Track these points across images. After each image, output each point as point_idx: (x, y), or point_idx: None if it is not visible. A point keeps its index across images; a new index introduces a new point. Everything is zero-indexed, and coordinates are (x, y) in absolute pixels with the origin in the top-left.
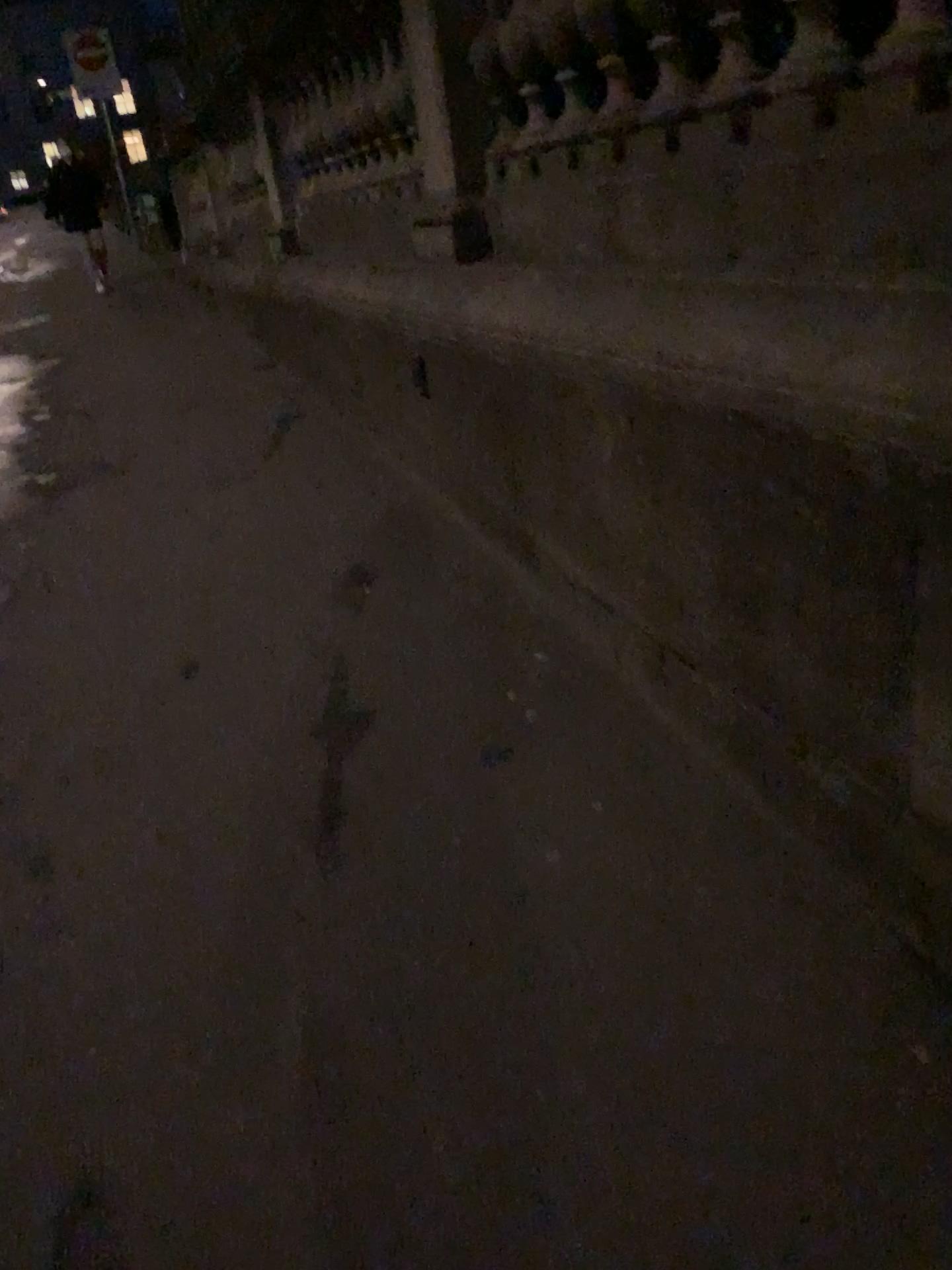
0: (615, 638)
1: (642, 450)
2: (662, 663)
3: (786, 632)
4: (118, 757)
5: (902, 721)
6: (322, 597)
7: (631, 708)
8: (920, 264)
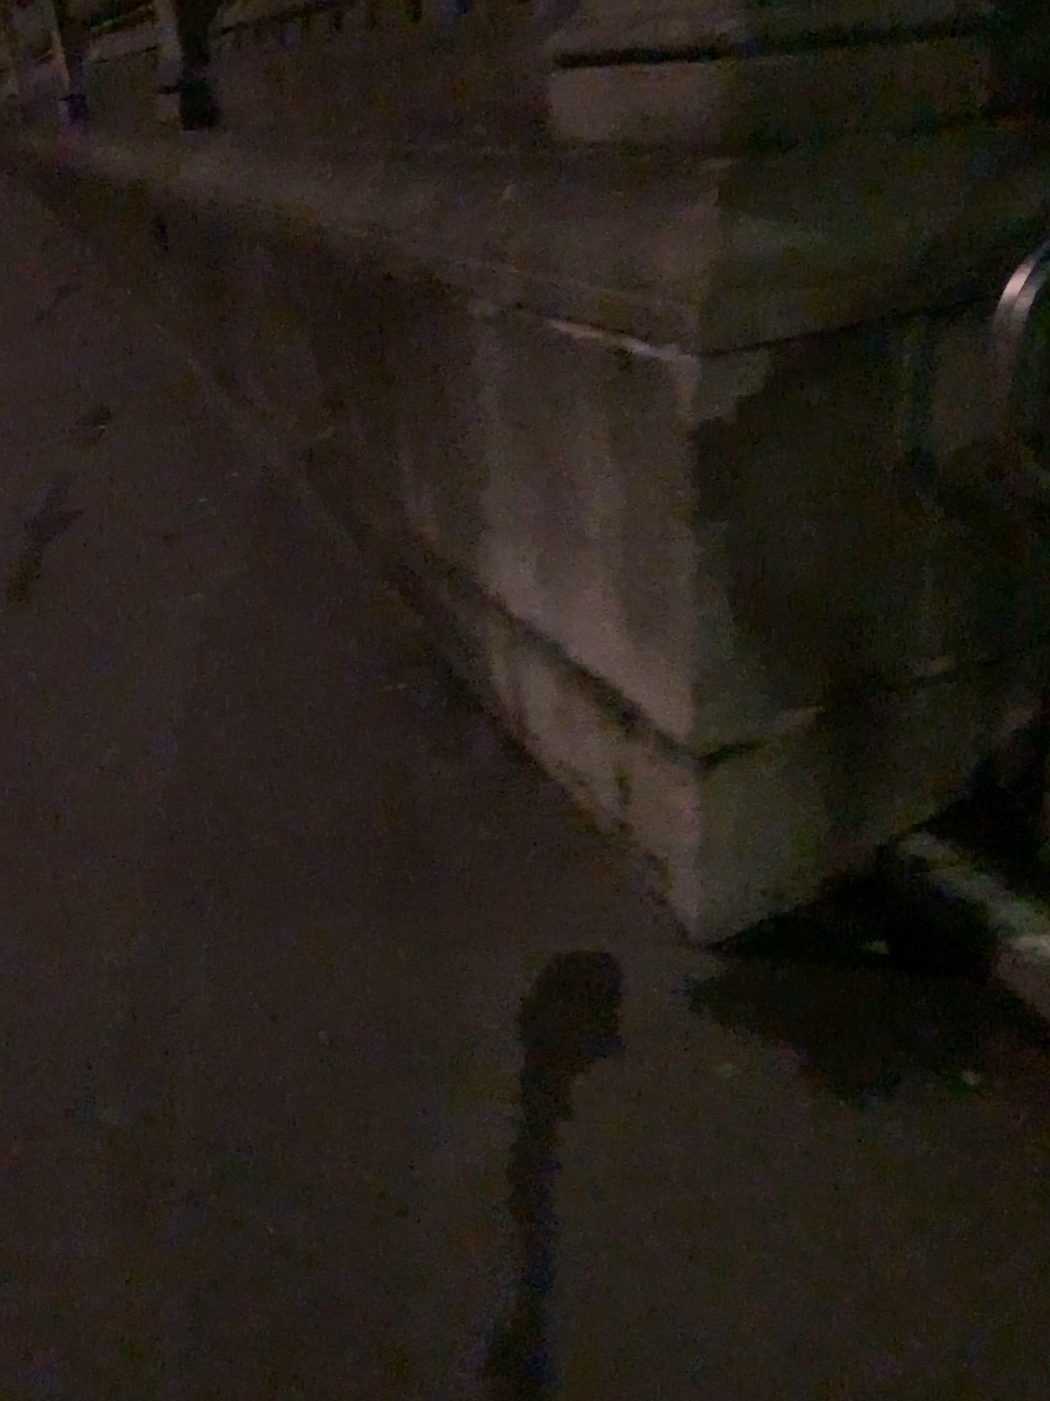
0: (289, 451)
1: (280, 279)
2: (313, 463)
3: (354, 411)
4: None
5: (399, 459)
6: (64, 432)
7: (296, 506)
8: (409, 124)
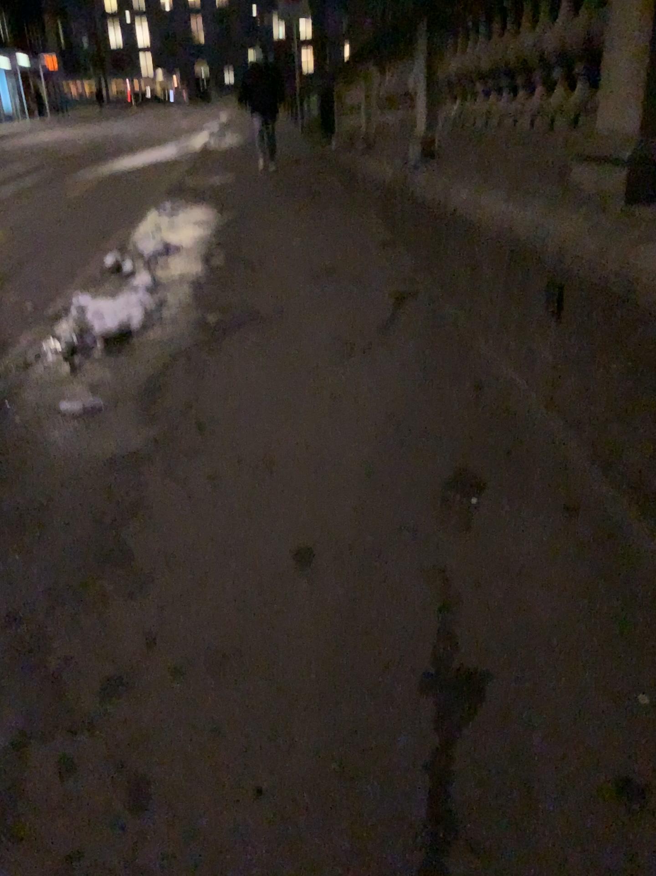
0: None
1: None
2: None
3: None
4: (220, 649)
5: None
6: (423, 495)
7: None
8: None
